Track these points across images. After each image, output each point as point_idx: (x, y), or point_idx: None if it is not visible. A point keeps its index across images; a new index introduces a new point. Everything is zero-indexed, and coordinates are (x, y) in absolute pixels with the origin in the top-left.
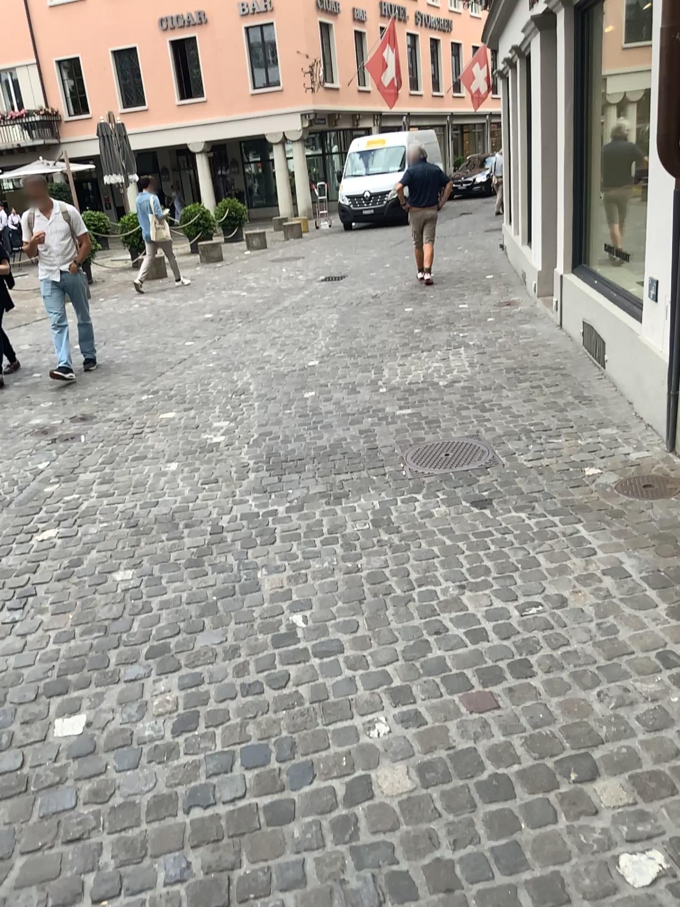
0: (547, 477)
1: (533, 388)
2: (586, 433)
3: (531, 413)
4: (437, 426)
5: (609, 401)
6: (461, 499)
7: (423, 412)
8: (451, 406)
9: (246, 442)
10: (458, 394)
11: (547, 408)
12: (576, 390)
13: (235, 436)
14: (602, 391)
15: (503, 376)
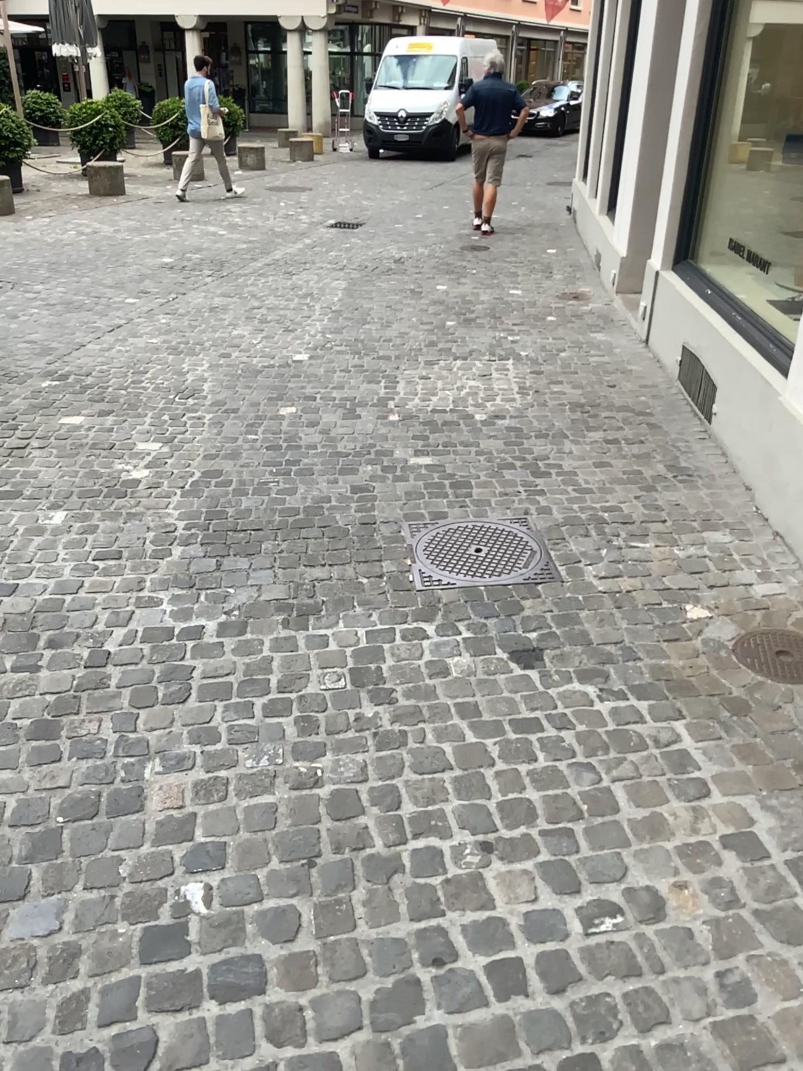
0: (627, 612)
1: (607, 441)
2: (683, 534)
3: (603, 487)
4: (466, 492)
5: (716, 479)
6: (494, 641)
7: (447, 463)
8: (488, 458)
9: (182, 484)
10: (500, 439)
11: (627, 479)
12: (669, 453)
13: (167, 471)
14: (706, 460)
15: (566, 415)
